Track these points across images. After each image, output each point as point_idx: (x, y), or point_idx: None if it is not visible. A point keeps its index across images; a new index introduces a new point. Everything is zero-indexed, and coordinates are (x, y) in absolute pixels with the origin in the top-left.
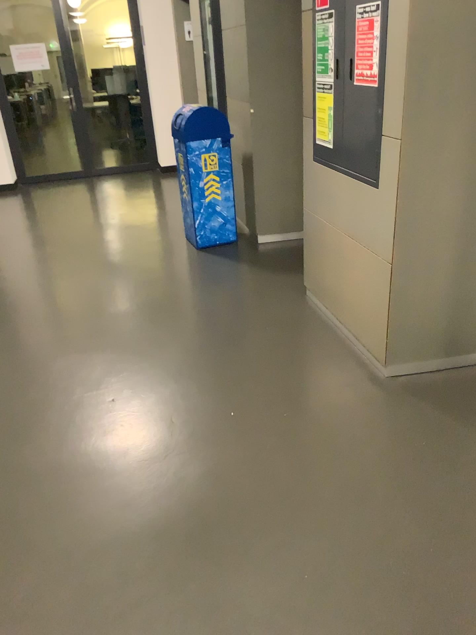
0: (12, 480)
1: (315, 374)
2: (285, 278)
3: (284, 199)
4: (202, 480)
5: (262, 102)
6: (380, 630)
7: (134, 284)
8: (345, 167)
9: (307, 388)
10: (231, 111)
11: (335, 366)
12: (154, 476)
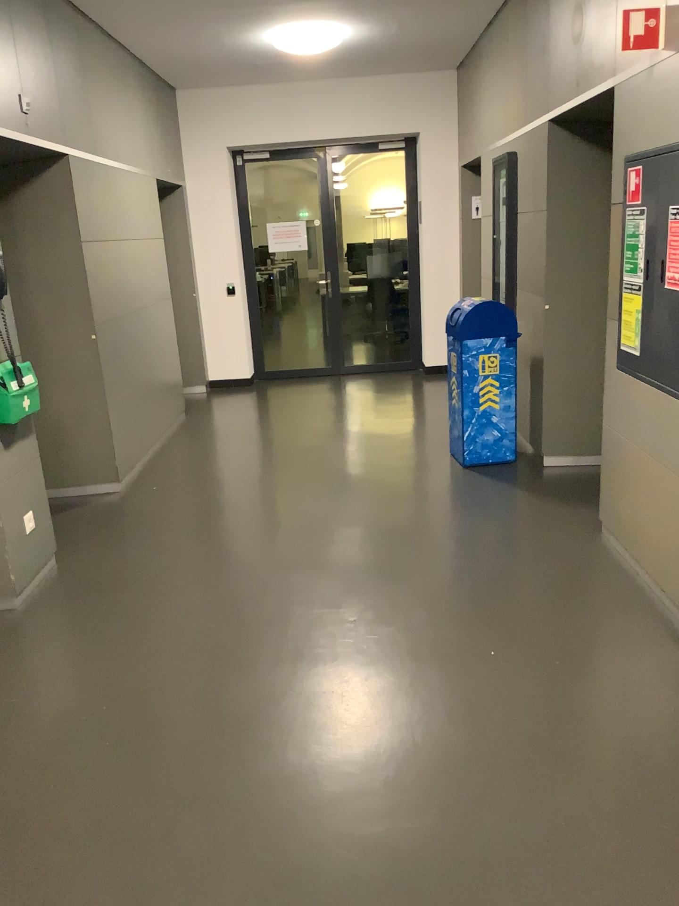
0: (253, 682)
1: (602, 621)
2: (576, 510)
3: (582, 413)
4: (456, 710)
5: (561, 297)
6: (649, 880)
7: (386, 501)
8: (653, 378)
9: (590, 634)
10: (522, 305)
11: (629, 616)
12: (403, 699)
